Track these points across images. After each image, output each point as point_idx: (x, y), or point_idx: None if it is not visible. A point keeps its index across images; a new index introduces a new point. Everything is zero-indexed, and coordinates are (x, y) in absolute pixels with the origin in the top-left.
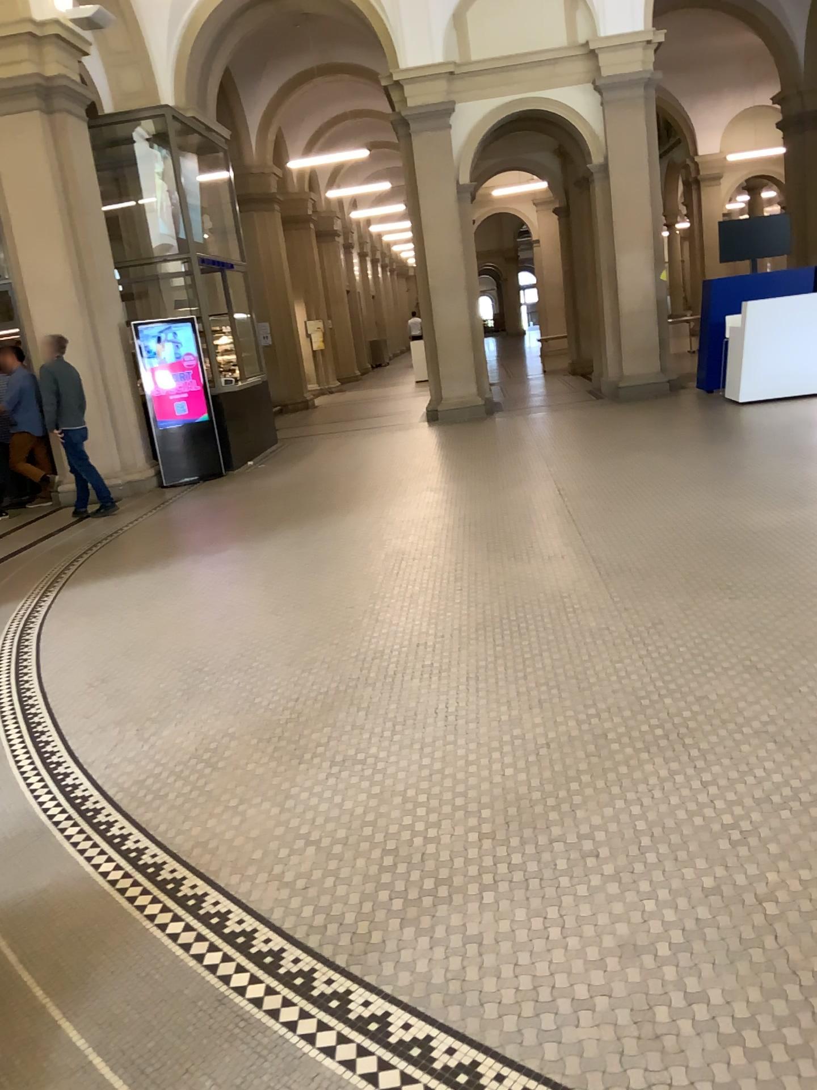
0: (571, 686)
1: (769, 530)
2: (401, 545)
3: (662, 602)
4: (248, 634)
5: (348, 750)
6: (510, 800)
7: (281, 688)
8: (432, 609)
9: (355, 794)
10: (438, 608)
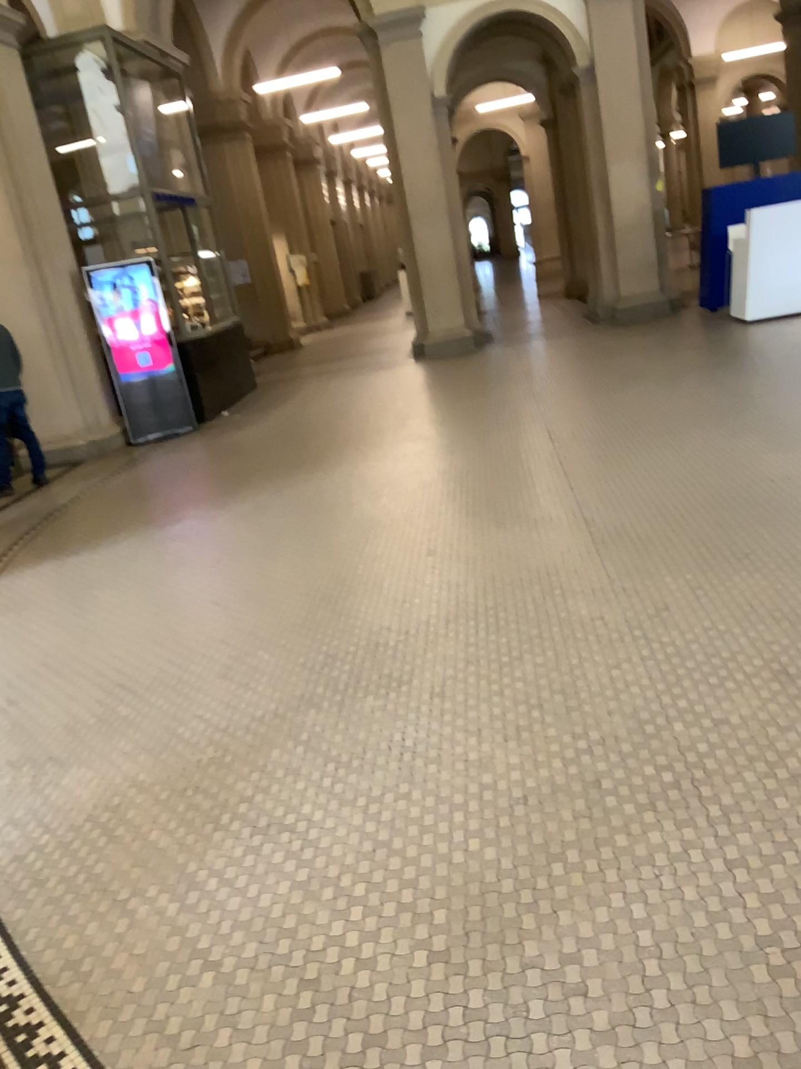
0: (558, 707)
1: (792, 478)
2: (368, 512)
3: (669, 579)
4: (183, 636)
5: (276, 812)
6: (475, 901)
7: (210, 713)
8: (397, 596)
9: (275, 887)
10: (404, 595)
